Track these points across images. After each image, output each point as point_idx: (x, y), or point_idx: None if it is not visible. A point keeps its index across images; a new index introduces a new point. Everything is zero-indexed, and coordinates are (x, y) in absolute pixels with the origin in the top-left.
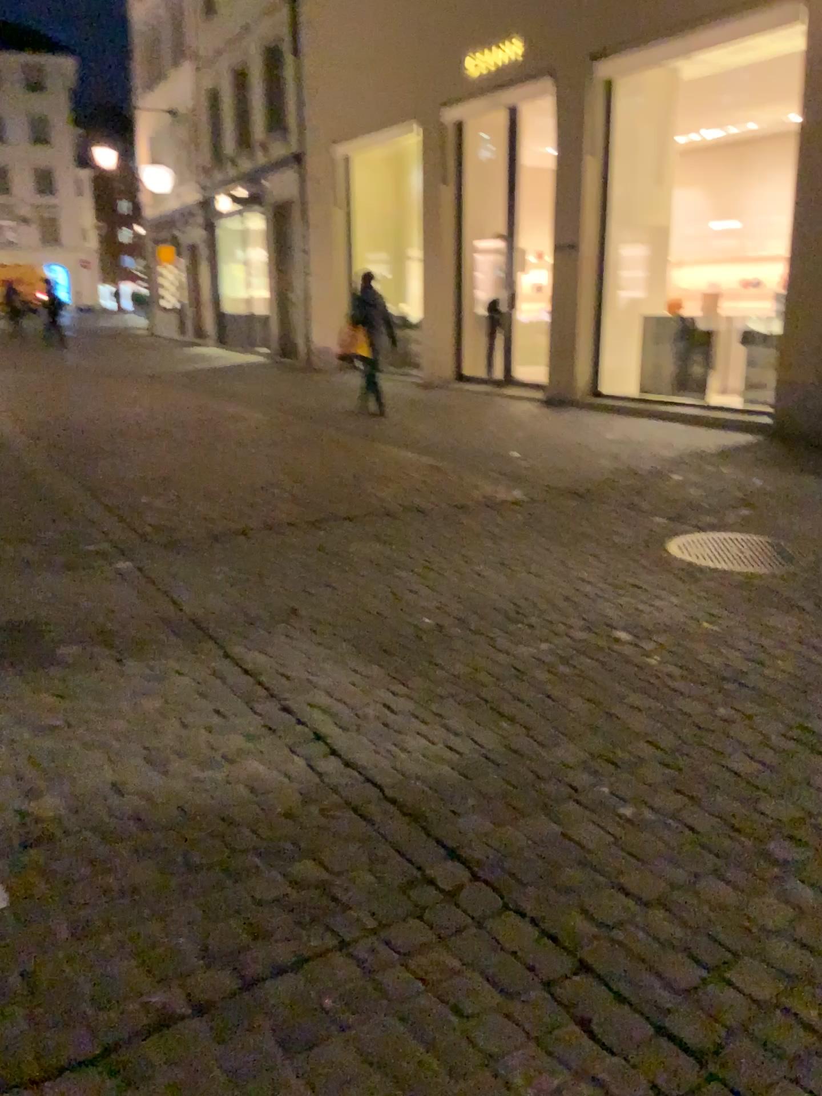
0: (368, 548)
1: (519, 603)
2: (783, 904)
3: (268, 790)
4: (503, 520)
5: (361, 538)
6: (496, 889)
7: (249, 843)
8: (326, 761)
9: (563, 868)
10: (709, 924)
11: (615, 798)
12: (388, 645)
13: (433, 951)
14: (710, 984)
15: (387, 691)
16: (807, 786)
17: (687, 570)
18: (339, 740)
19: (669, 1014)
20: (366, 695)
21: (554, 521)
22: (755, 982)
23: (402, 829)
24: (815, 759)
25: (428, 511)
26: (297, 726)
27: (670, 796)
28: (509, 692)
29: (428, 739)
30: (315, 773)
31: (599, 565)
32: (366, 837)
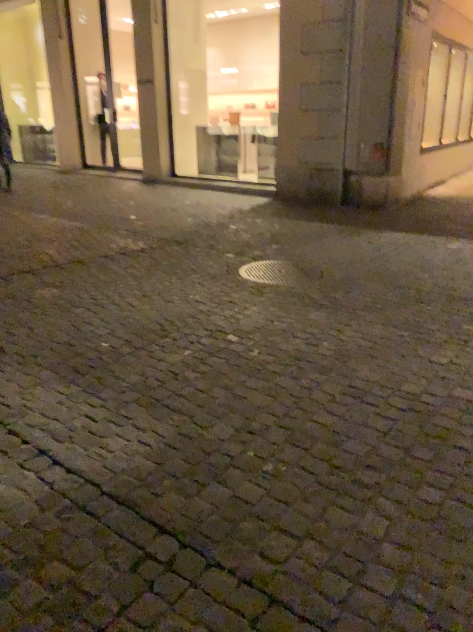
0: (48, 293)
1: (160, 322)
2: (379, 516)
3: (11, 505)
4: (136, 264)
5: (41, 286)
6: (199, 551)
7: (4, 558)
8: (52, 470)
9: (239, 522)
10: (340, 543)
11: (258, 459)
12: (78, 366)
13: (167, 620)
14: (354, 590)
15: (85, 403)
16: (366, 426)
17: (255, 287)
18: (58, 449)
19: (336, 622)
20: (71, 409)
21: (168, 261)
22: (380, 581)
23: (121, 516)
24: (364, 406)
25: (85, 262)
26: (23, 443)
27: (290, 449)
28: (170, 390)
29: (123, 436)
30: (45, 482)
31: (203, 289)
32: (95, 529)
